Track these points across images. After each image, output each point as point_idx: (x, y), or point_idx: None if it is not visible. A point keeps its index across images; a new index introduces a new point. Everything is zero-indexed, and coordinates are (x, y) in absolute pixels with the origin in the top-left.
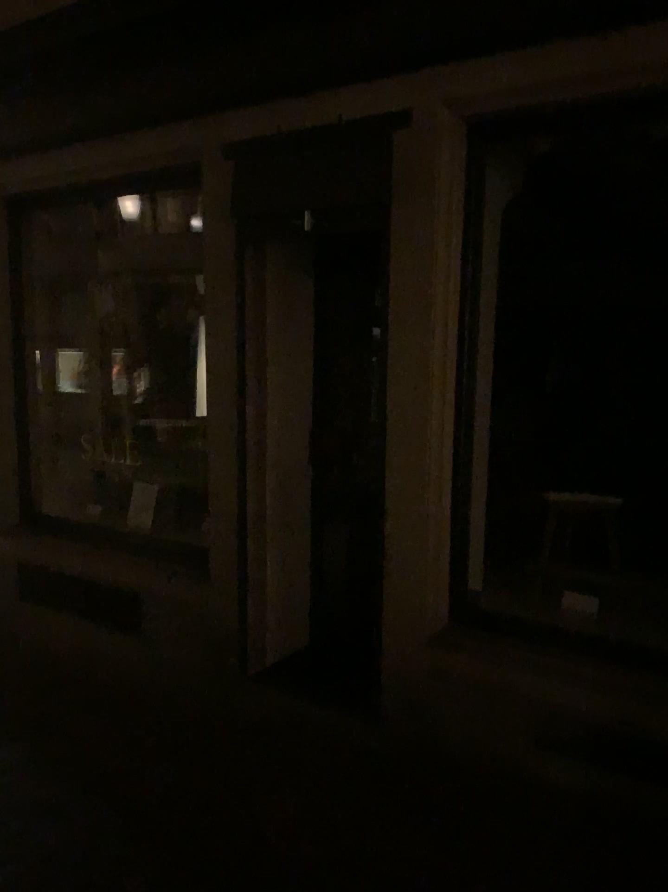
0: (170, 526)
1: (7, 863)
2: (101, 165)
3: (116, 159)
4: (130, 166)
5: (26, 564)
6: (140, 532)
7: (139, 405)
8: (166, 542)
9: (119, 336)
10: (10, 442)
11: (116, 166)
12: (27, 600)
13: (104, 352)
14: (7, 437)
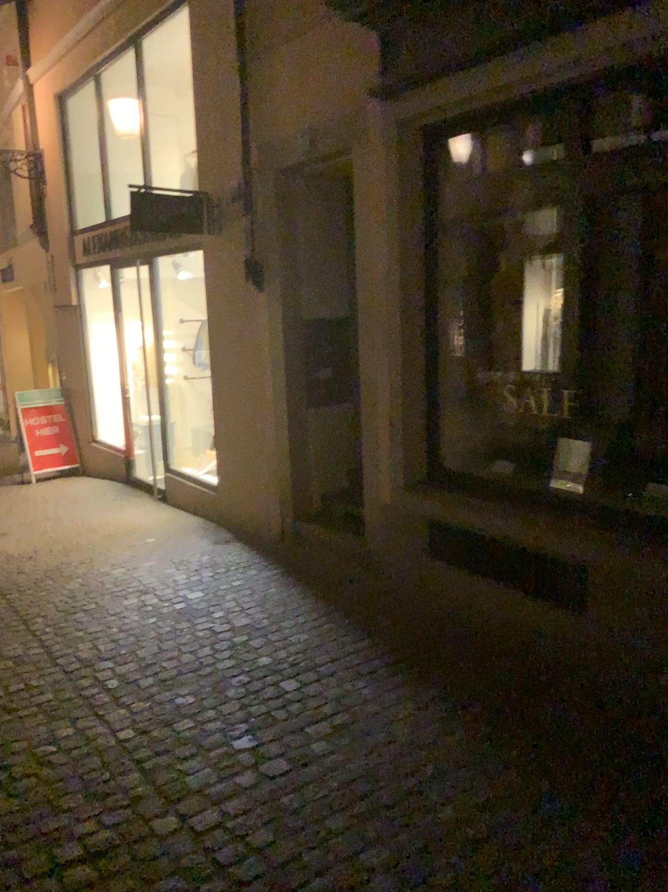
0: (604, 489)
1: (548, 878)
2: (558, 68)
3: (581, 56)
4: (600, 61)
5: (441, 521)
6: (571, 493)
7: (560, 352)
8: (606, 507)
9: (540, 273)
10: (419, 393)
11: (579, 65)
12: (437, 558)
13: (522, 293)
14: (416, 388)
